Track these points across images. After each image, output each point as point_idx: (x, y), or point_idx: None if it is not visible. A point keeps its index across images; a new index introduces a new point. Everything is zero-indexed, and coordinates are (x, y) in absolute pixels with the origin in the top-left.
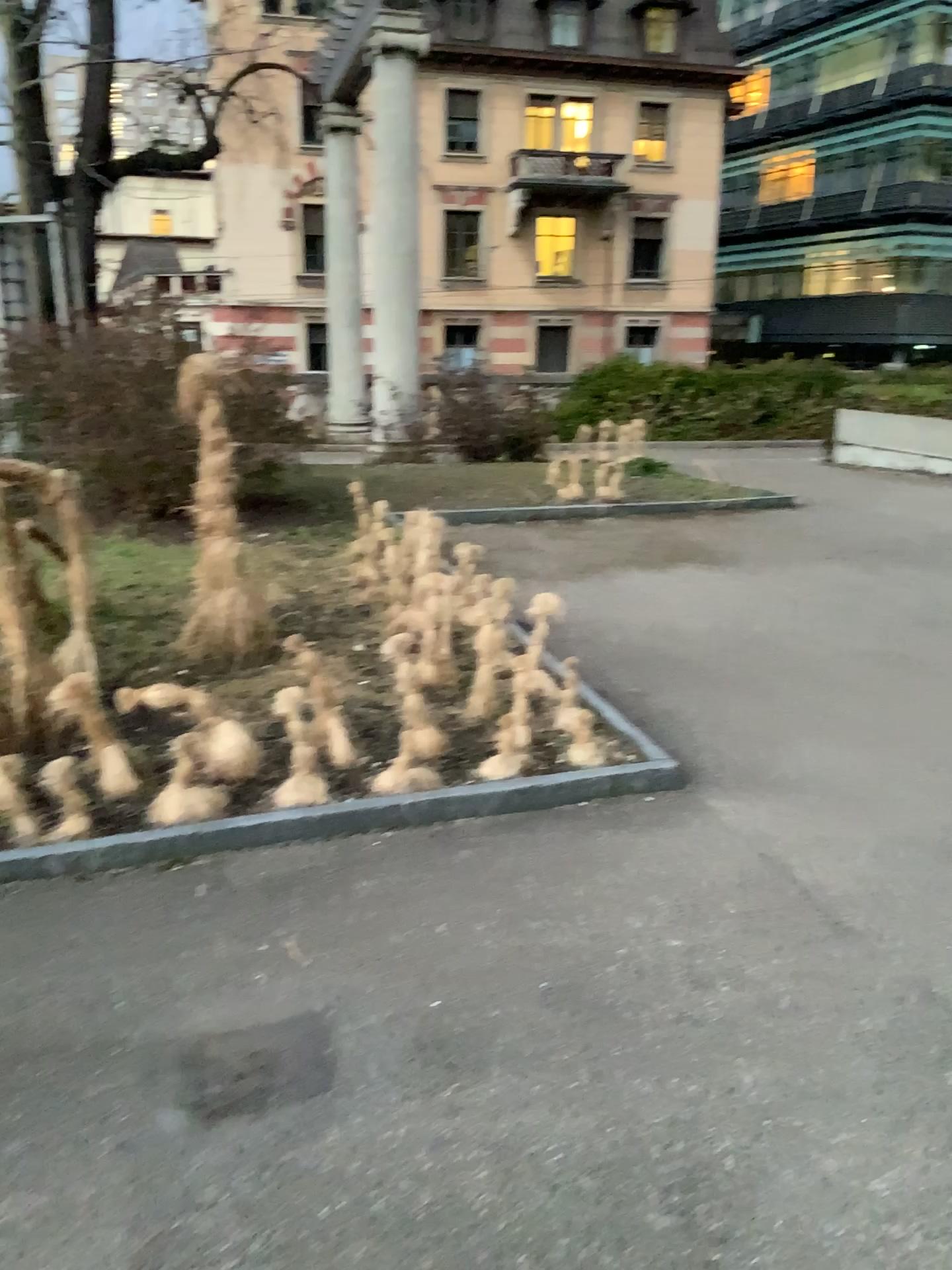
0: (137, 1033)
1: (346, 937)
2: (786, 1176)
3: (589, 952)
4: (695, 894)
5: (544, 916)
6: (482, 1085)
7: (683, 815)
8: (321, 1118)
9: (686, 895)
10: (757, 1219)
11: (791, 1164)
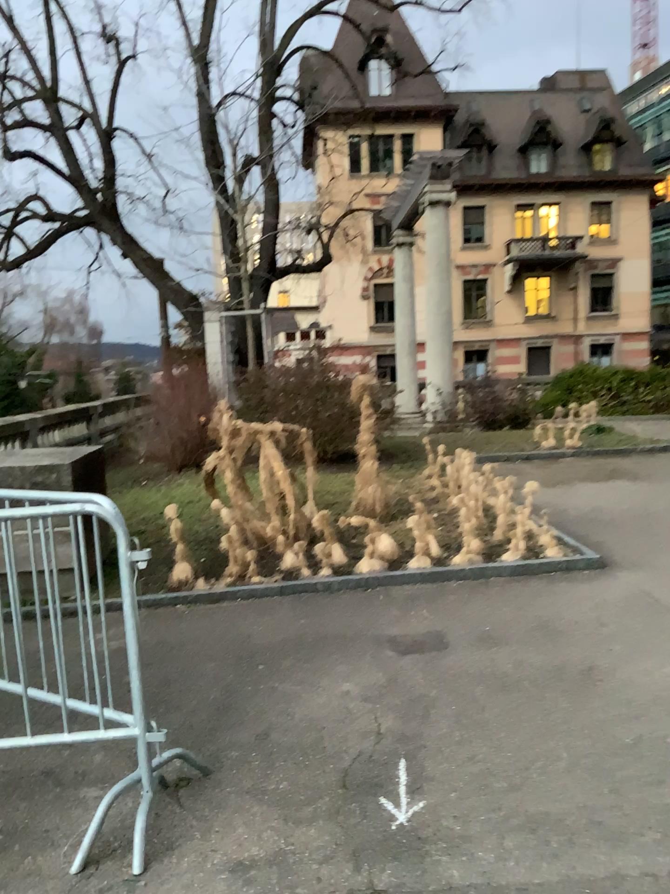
0: (371, 632)
1: (447, 611)
2: (628, 664)
3: (553, 615)
4: (604, 600)
5: (534, 606)
6: (509, 646)
7: (602, 577)
8: (447, 651)
9: (599, 600)
10: (614, 672)
11: (631, 662)
